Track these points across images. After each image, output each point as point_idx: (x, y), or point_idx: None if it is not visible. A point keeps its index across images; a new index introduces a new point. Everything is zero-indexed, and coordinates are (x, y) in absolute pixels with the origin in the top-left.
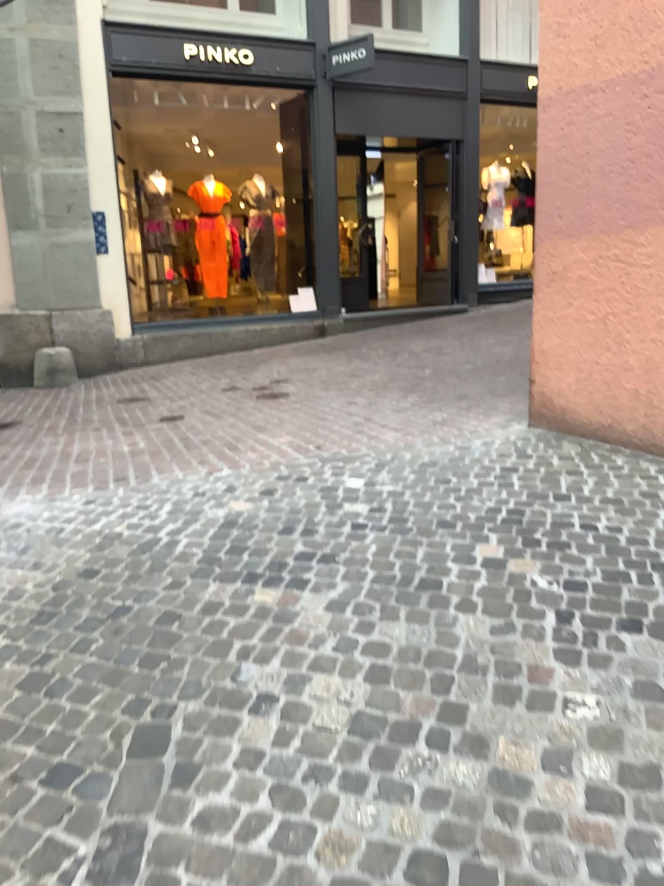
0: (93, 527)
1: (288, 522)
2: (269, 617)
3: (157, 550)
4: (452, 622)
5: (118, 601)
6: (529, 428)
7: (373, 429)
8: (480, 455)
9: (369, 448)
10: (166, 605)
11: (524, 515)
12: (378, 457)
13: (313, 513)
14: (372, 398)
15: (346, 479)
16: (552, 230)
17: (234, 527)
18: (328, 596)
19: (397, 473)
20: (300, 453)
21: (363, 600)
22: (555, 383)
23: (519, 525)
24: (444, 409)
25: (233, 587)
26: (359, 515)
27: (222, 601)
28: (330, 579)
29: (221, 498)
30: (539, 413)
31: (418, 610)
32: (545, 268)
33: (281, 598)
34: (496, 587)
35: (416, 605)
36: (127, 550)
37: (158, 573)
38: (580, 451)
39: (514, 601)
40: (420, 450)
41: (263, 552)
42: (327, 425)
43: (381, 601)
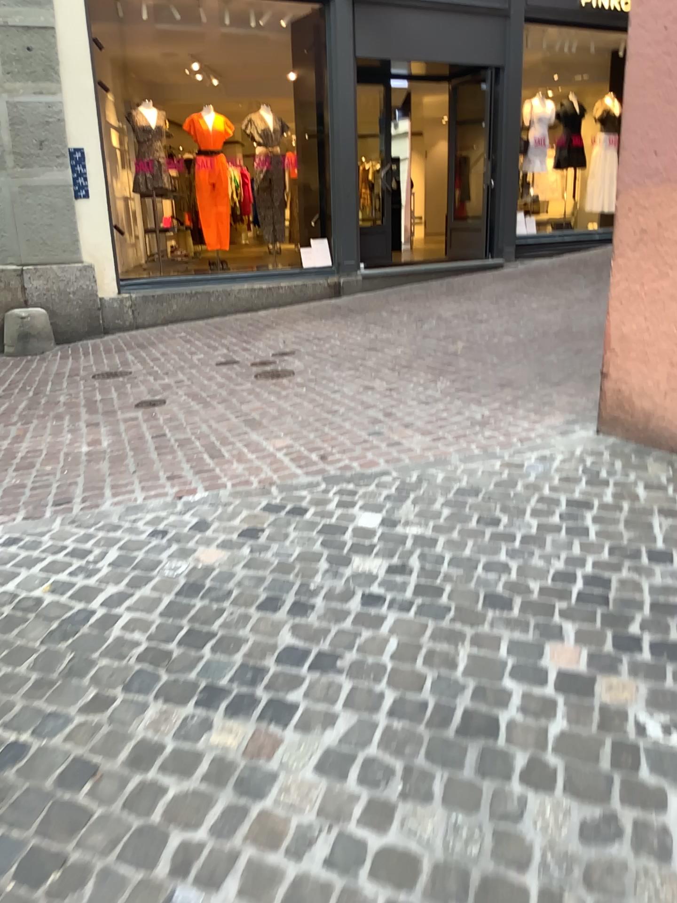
0: (4, 589)
1: (273, 588)
2: (228, 784)
3: (83, 637)
4: (517, 814)
5: (7, 737)
6: (598, 435)
7: (394, 432)
8: (537, 478)
9: (388, 463)
10: (75, 752)
11: (608, 588)
12: (400, 477)
13: (309, 573)
14: (394, 385)
15: (357, 514)
16: (644, 172)
17: (196, 596)
18: (322, 744)
19: (426, 505)
20: (299, 467)
21: (375, 755)
22: (637, 379)
23: (604, 607)
24: (485, 404)
25: (181, 714)
26: (373, 582)
27: (162, 744)
28: (326, 706)
29: (186, 541)
30: (612, 417)
31: (462, 784)
32: (631, 225)
33: (250, 746)
34: (583, 737)
35: (459, 774)
36: (40, 635)
37: (77, 681)
38: (671, 476)
39: (614, 770)
40: (456, 467)
41: (233, 645)
42: (336, 425)
43: (404, 760)
